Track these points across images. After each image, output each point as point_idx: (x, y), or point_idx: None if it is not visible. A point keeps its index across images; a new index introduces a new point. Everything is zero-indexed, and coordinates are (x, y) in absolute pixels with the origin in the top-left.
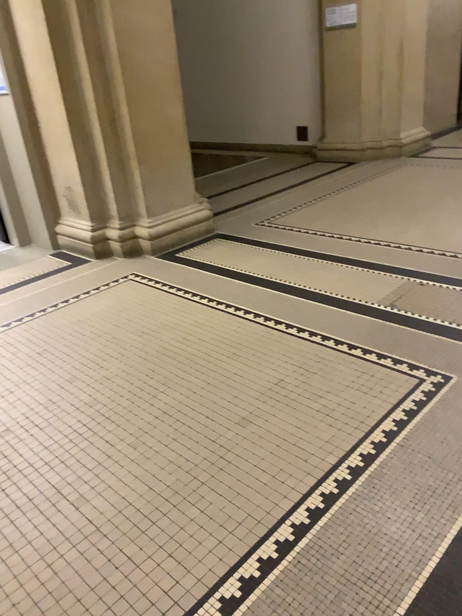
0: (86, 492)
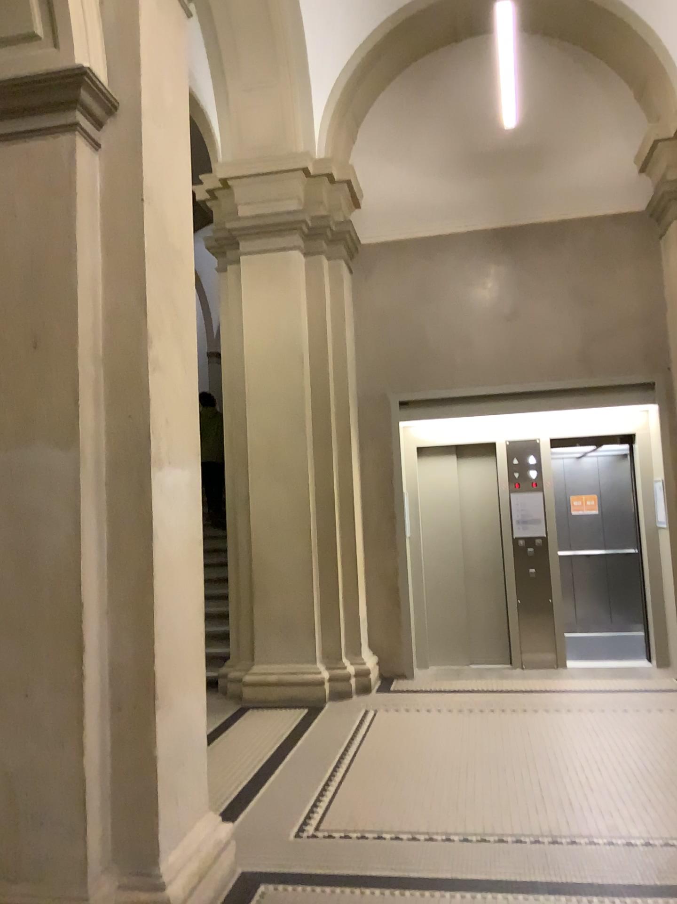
0: (553, 787)
